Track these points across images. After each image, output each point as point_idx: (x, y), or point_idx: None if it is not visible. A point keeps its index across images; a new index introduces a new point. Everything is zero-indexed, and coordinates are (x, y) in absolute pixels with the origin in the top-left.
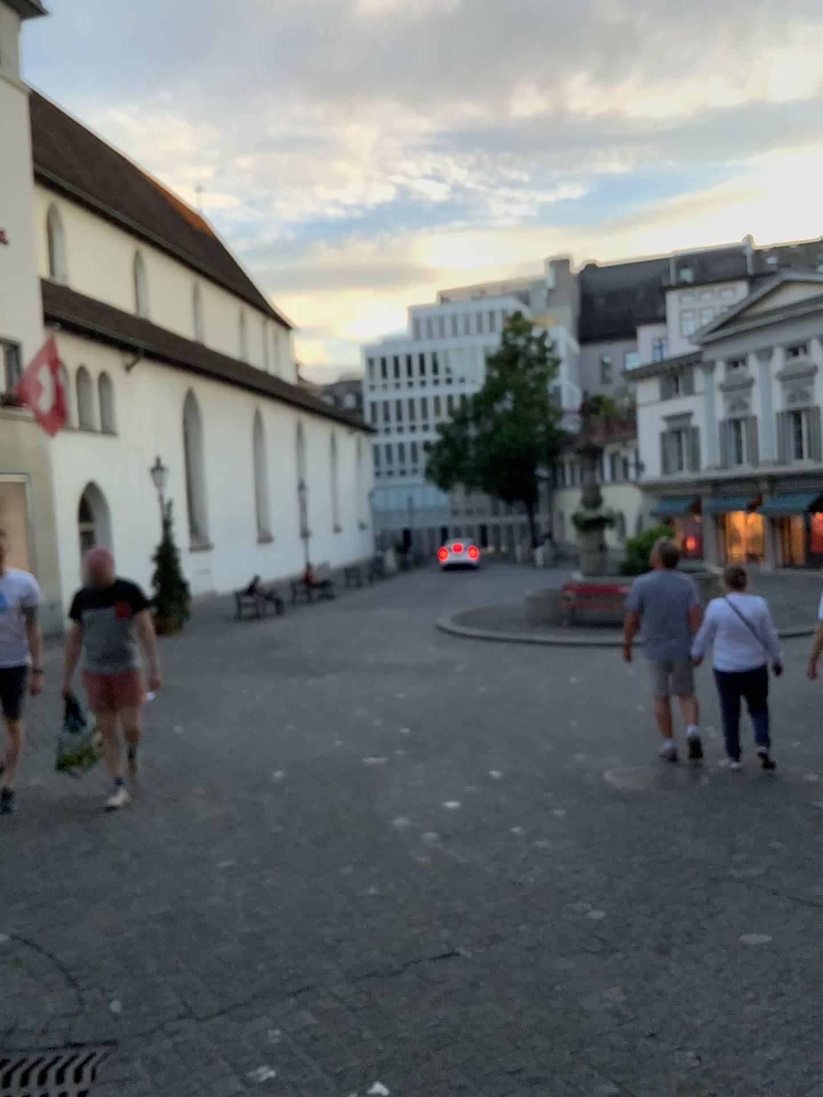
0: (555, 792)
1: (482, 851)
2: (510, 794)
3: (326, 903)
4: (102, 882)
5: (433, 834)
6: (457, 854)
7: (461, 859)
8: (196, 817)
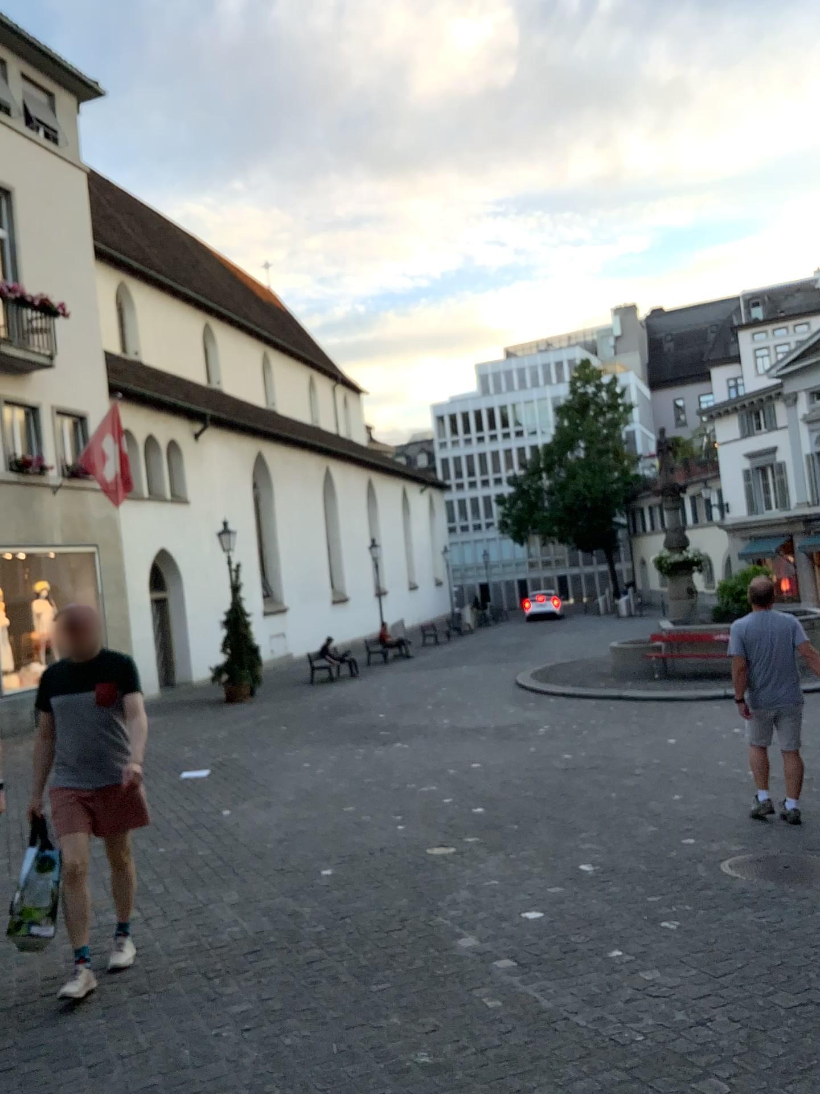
0: (662, 897)
1: (572, 992)
2: (604, 902)
3: (358, 1084)
4: (81, 1041)
5: (507, 966)
6: (538, 998)
7: (543, 1007)
8: (215, 941)
